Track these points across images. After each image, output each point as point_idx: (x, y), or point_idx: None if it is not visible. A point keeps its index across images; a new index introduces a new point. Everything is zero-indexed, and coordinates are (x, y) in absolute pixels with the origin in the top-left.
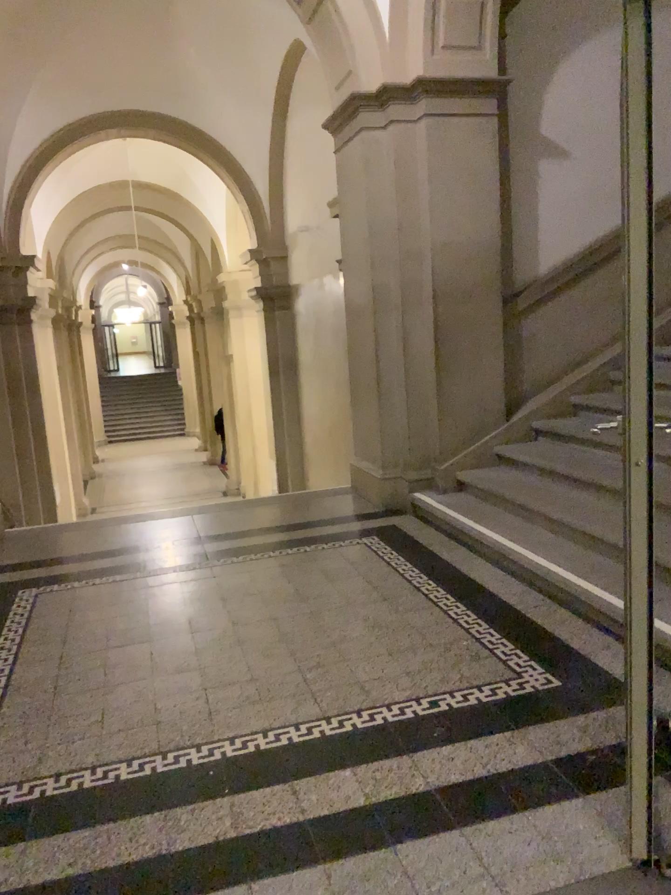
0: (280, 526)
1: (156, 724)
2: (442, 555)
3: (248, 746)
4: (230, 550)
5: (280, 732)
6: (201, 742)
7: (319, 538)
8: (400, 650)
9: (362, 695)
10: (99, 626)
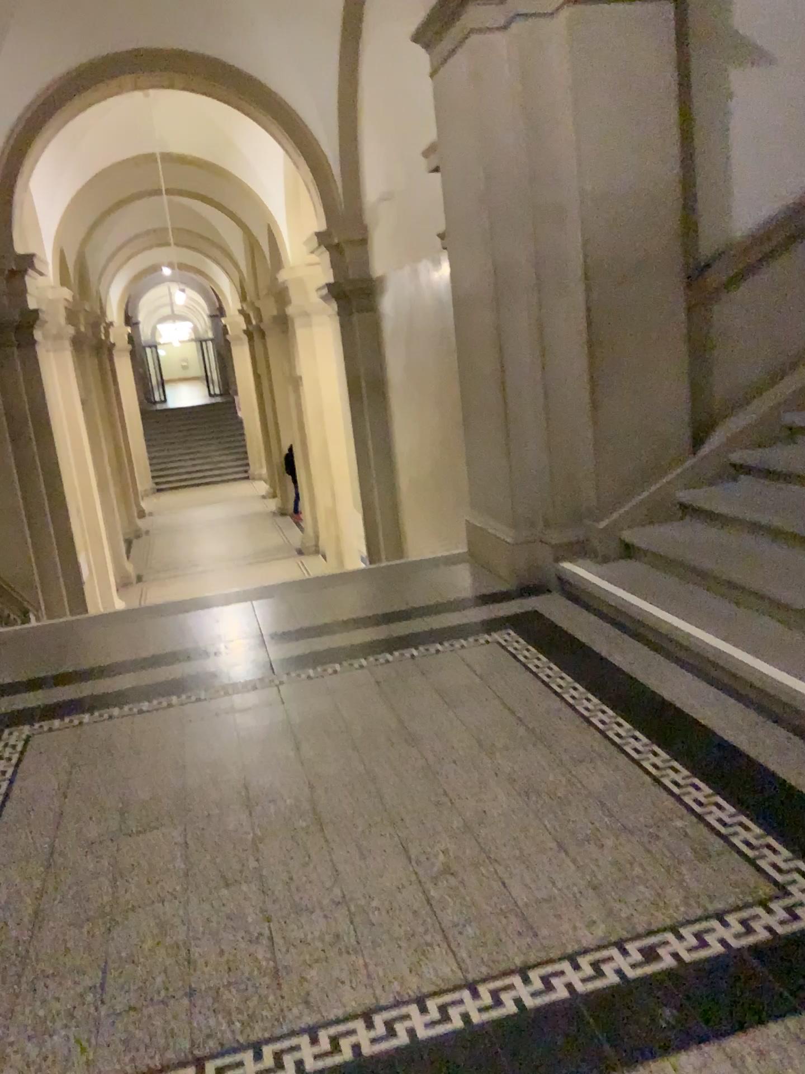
0: (375, 616)
1: (188, 997)
2: (615, 661)
3: (341, 1049)
4: (305, 657)
5: (394, 1016)
6: (262, 1039)
7: (431, 634)
8: (577, 838)
9: (525, 932)
10: (112, 794)
